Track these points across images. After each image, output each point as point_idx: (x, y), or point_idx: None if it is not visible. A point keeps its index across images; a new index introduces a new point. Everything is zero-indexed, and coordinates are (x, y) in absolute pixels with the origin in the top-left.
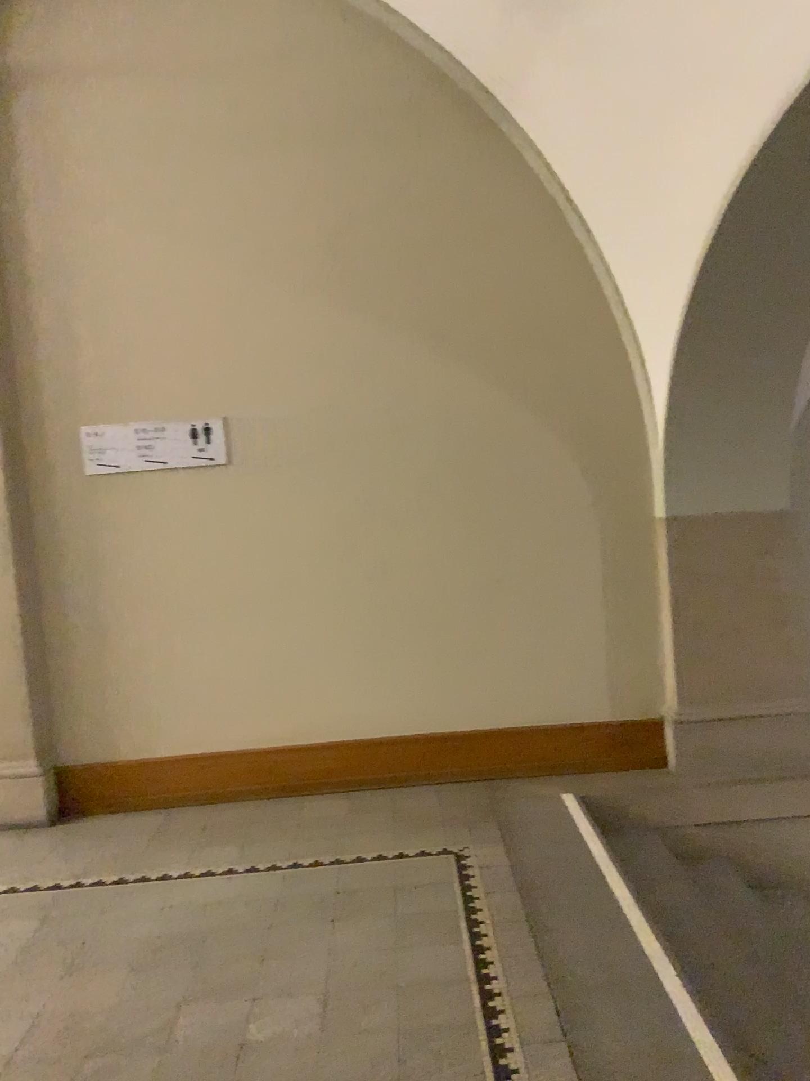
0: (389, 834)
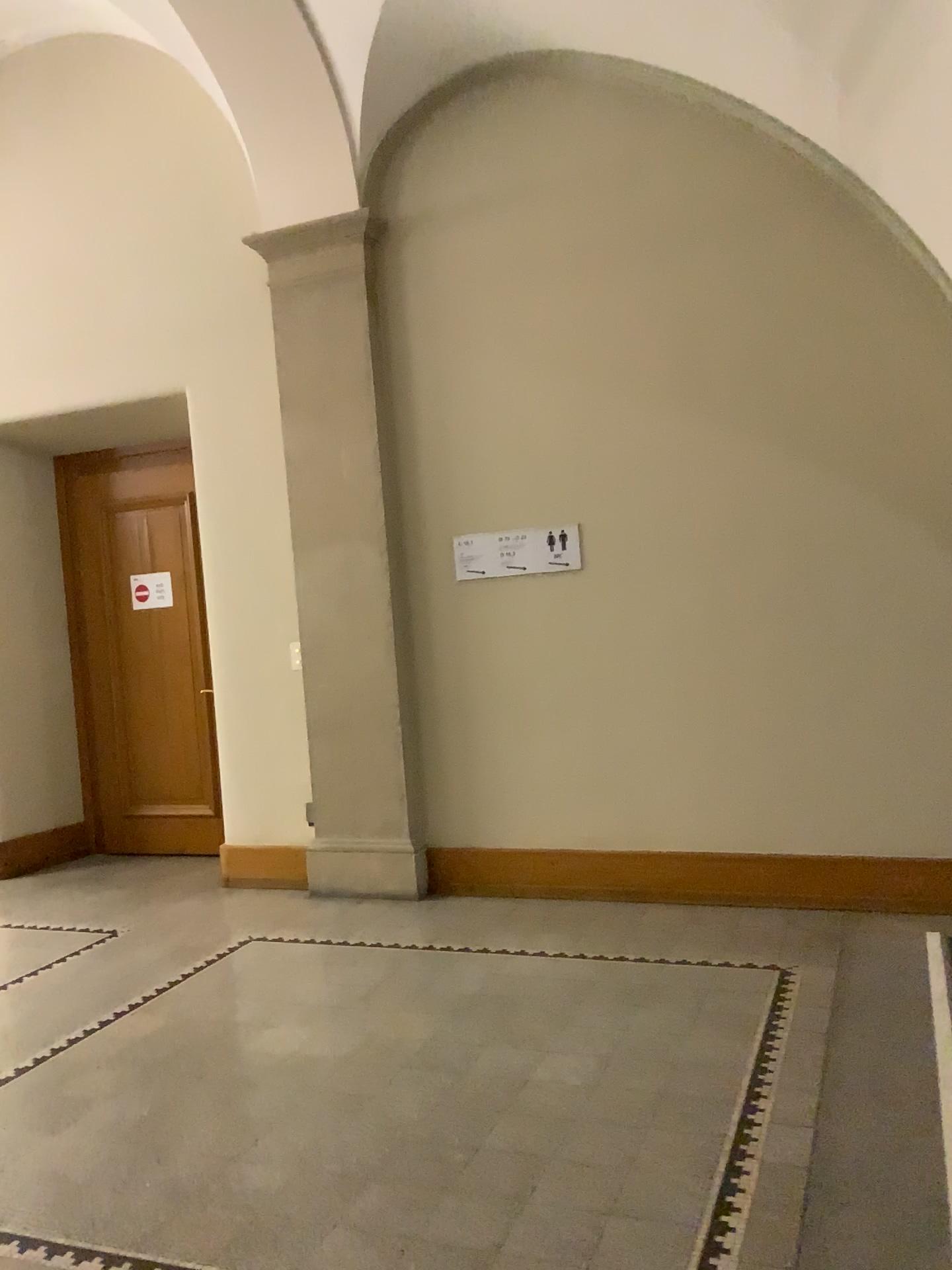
0: (721, 944)
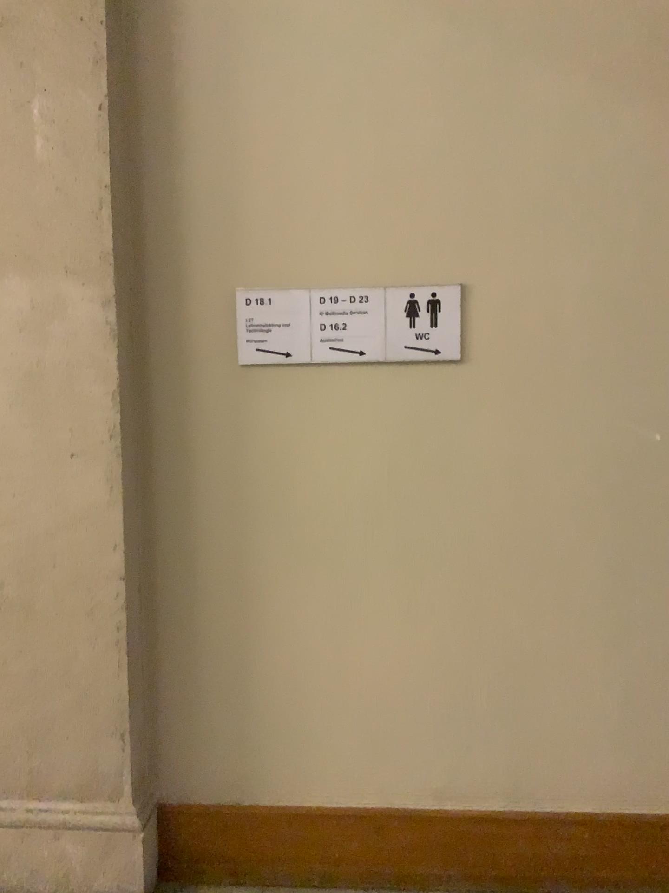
0: None
